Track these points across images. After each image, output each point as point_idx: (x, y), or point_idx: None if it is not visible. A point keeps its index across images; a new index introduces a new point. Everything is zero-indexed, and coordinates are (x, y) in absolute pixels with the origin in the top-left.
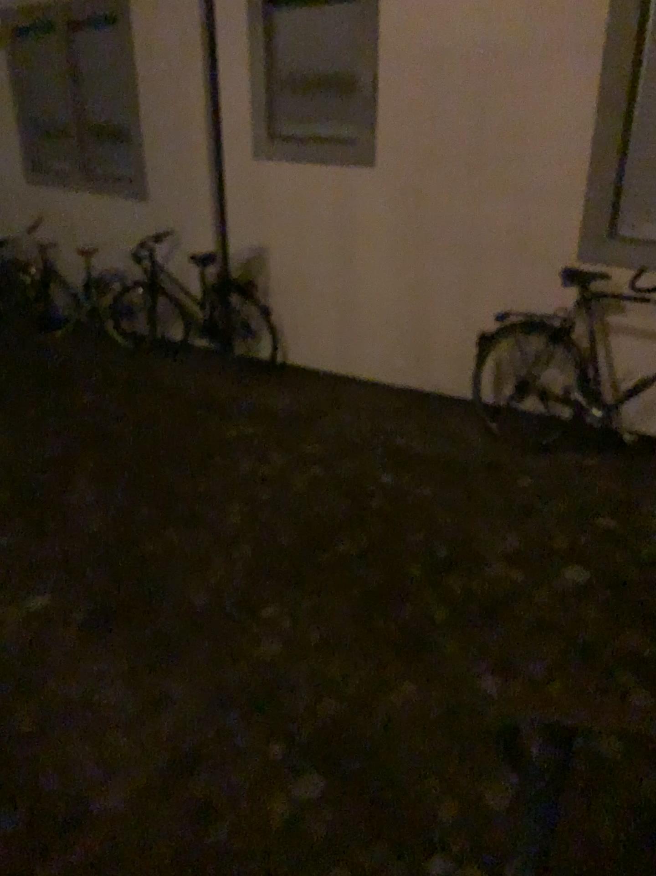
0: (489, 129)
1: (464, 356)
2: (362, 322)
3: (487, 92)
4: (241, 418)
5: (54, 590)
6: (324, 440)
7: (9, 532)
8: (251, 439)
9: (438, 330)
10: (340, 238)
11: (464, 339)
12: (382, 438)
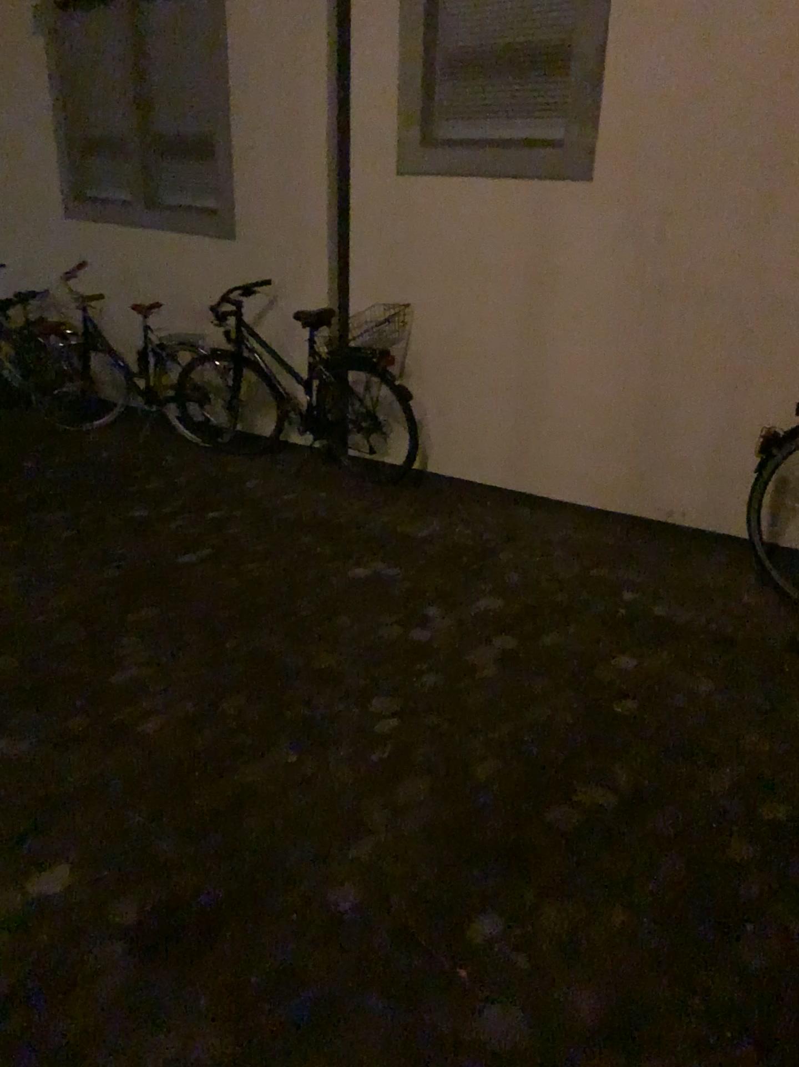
0: (790, 115)
1: (717, 470)
2: (550, 415)
3: (791, 58)
4: (367, 551)
5: (77, 853)
6: (502, 590)
7: (7, 730)
8: (388, 585)
9: (675, 430)
10: (524, 290)
11: (718, 442)
12: (594, 591)
